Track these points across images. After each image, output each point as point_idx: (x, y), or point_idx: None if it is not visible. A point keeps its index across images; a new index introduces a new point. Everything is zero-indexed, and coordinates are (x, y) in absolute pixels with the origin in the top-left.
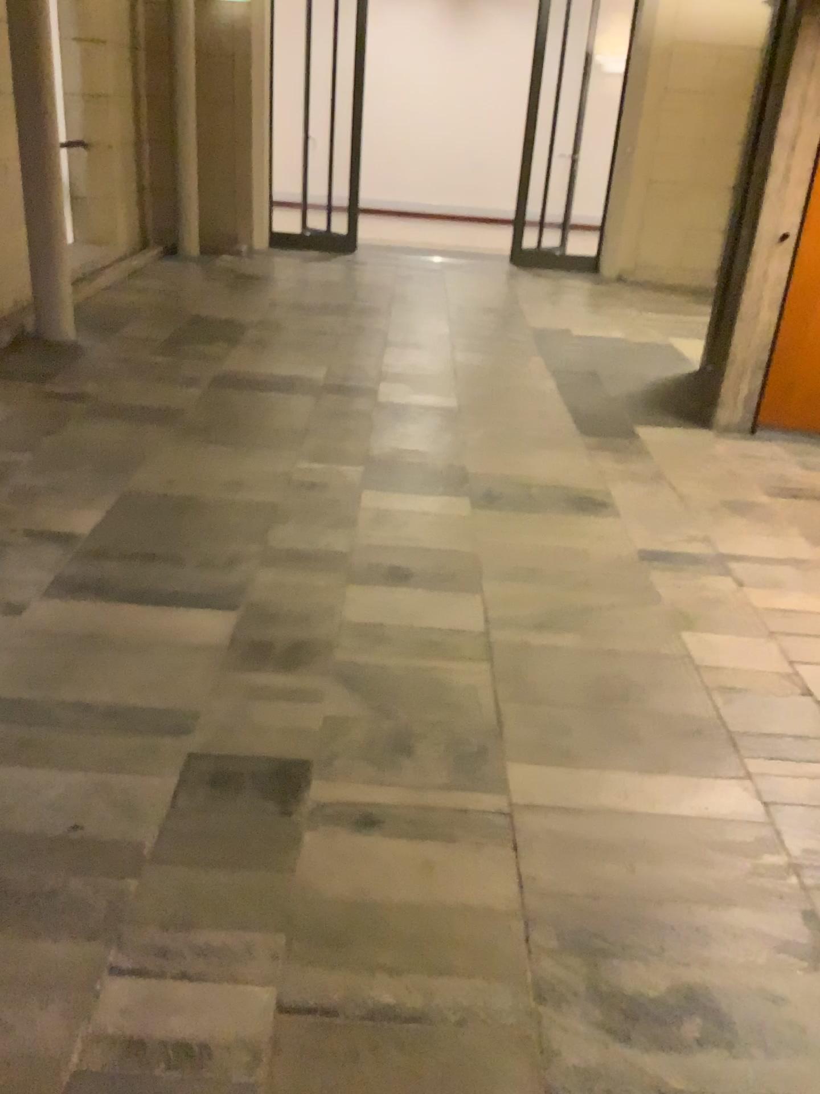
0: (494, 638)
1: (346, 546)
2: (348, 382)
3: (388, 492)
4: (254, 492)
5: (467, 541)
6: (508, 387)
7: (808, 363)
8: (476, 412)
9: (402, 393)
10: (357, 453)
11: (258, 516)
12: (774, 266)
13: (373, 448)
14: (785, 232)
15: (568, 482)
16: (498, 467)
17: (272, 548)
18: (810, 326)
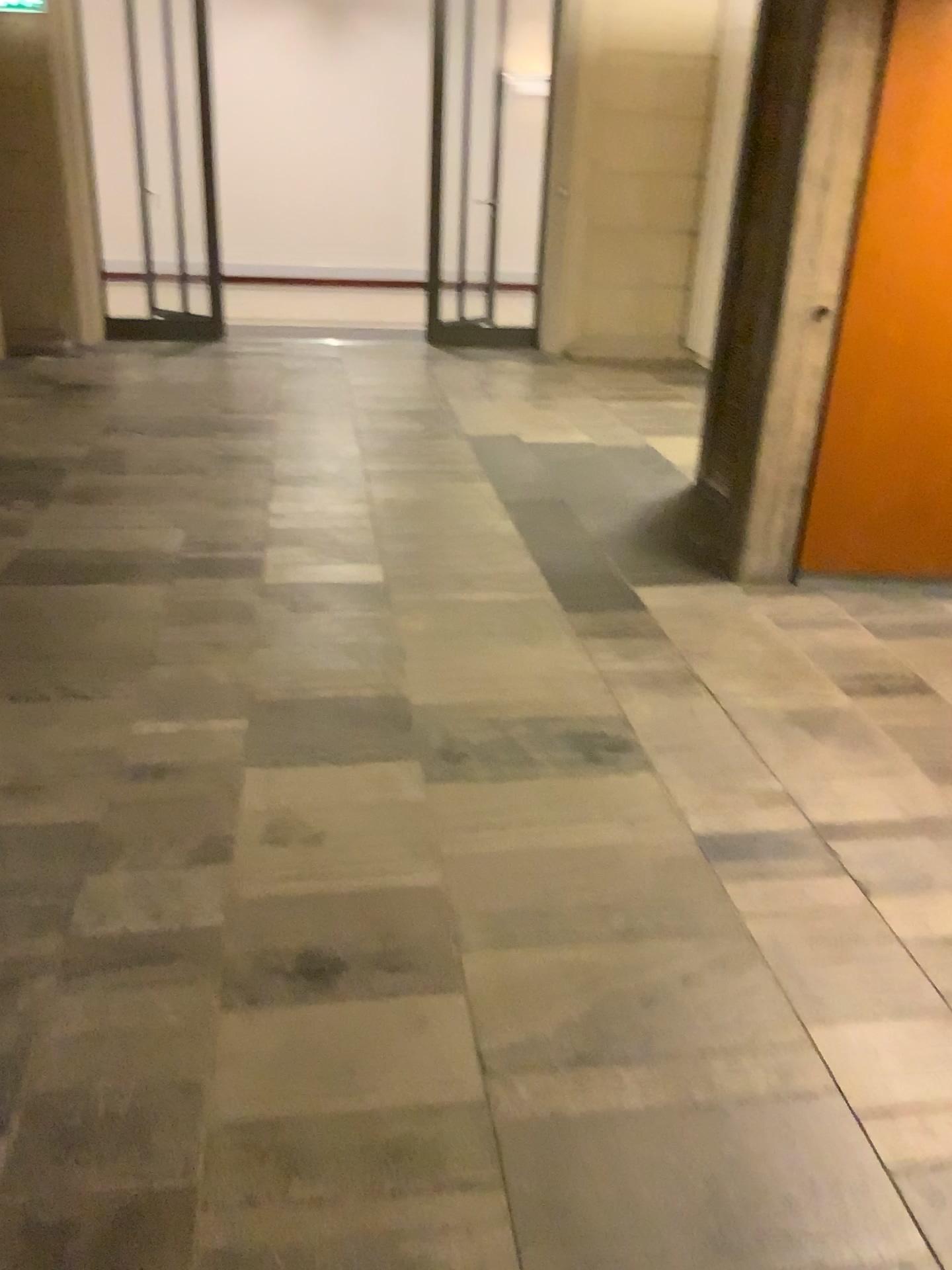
0: (500, 1121)
1: (219, 917)
2: (216, 559)
3: (286, 775)
4: (55, 811)
5: (424, 869)
6: (451, 542)
7: (864, 483)
8: (411, 592)
9: (298, 571)
10: (233, 699)
11: (61, 867)
12: (810, 354)
13: (257, 685)
14: (822, 306)
15: (565, 714)
16: (455, 696)
17: (82, 948)
18: (863, 433)
